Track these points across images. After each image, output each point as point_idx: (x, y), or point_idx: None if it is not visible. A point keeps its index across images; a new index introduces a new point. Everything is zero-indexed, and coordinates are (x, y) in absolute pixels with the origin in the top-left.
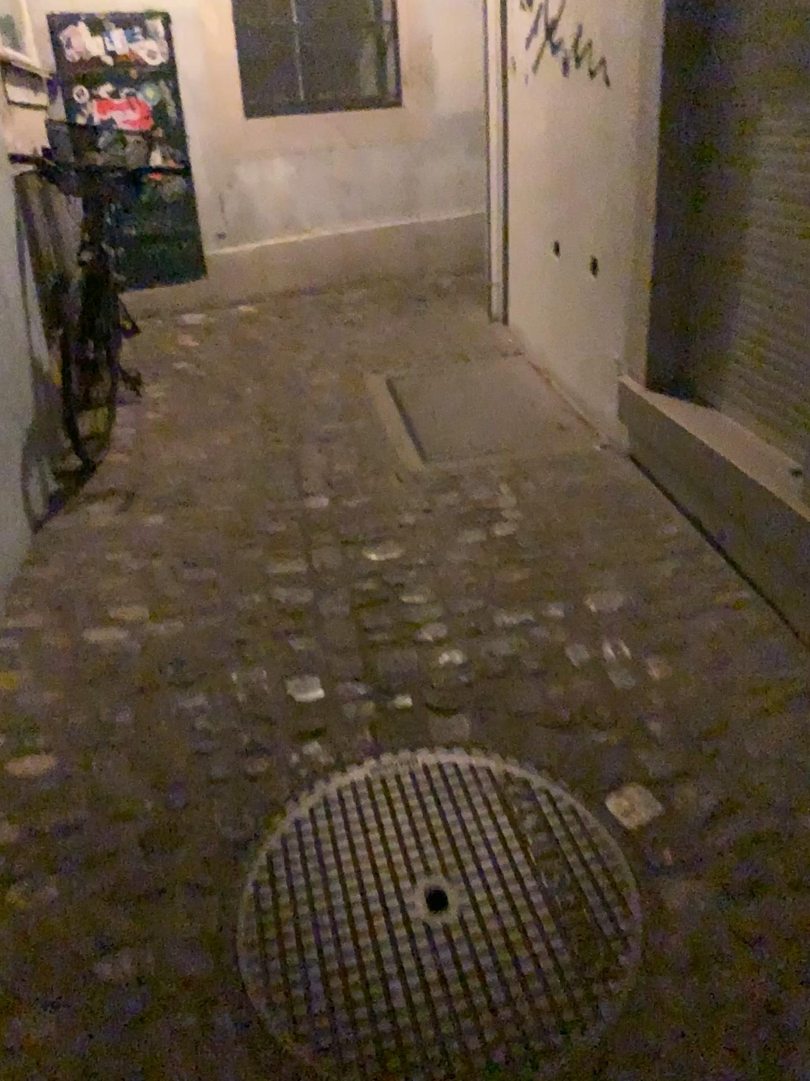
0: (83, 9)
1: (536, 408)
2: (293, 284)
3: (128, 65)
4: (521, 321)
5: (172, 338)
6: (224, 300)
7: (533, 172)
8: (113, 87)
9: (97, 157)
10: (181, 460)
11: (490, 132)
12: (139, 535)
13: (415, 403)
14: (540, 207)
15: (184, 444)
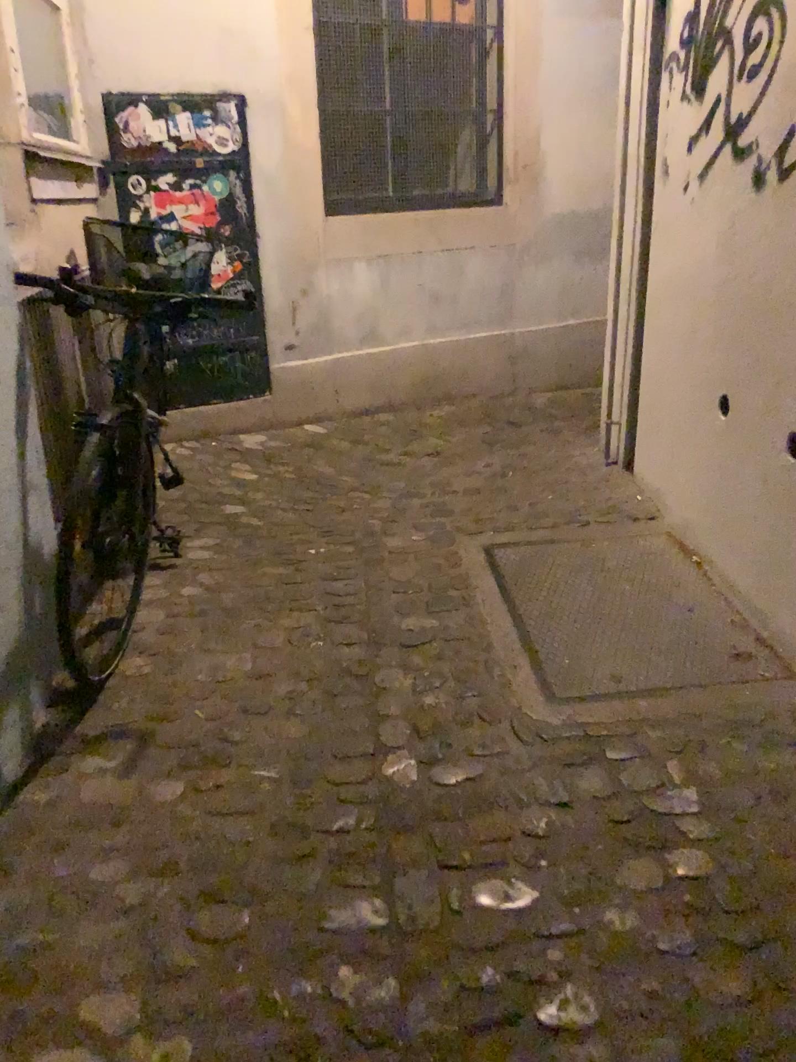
0: (147, 92)
1: (697, 618)
2: (368, 400)
3: (195, 155)
4: (659, 478)
5: (224, 471)
6: (289, 418)
7: (692, 300)
8: (176, 179)
9: (144, 265)
10: (216, 679)
11: (625, 243)
12: (140, 831)
13: (530, 594)
14: (703, 345)
15: (222, 649)
